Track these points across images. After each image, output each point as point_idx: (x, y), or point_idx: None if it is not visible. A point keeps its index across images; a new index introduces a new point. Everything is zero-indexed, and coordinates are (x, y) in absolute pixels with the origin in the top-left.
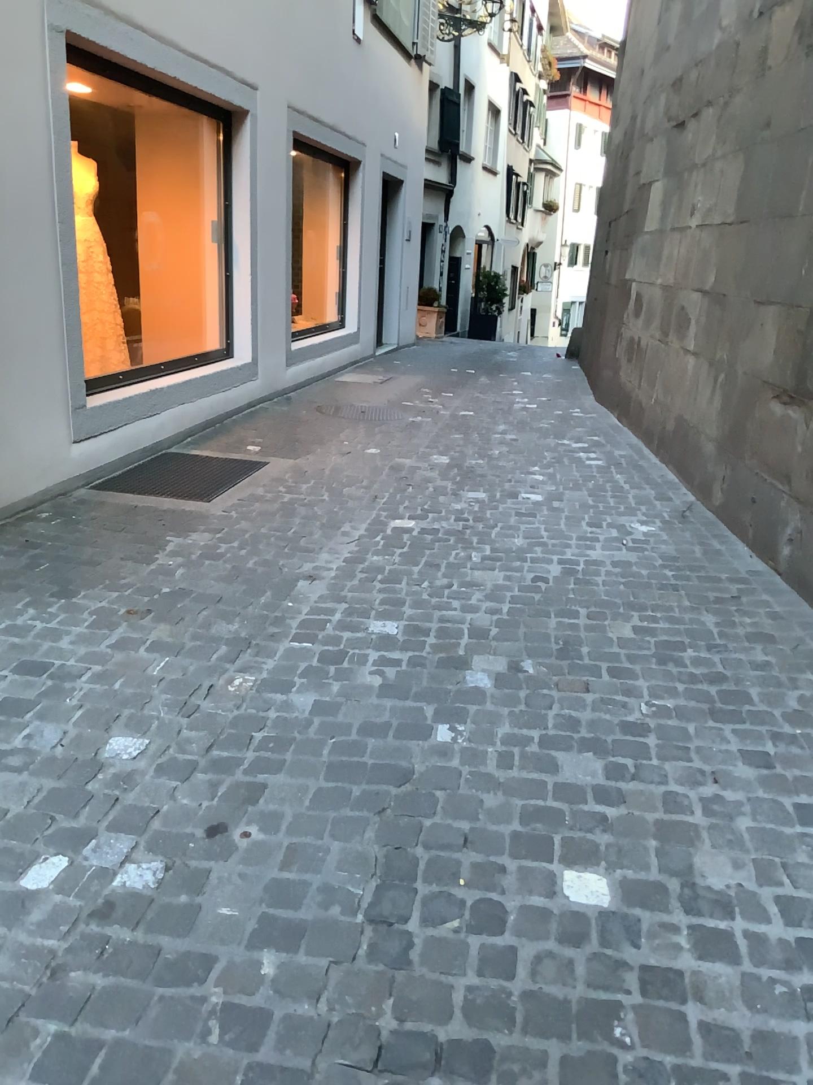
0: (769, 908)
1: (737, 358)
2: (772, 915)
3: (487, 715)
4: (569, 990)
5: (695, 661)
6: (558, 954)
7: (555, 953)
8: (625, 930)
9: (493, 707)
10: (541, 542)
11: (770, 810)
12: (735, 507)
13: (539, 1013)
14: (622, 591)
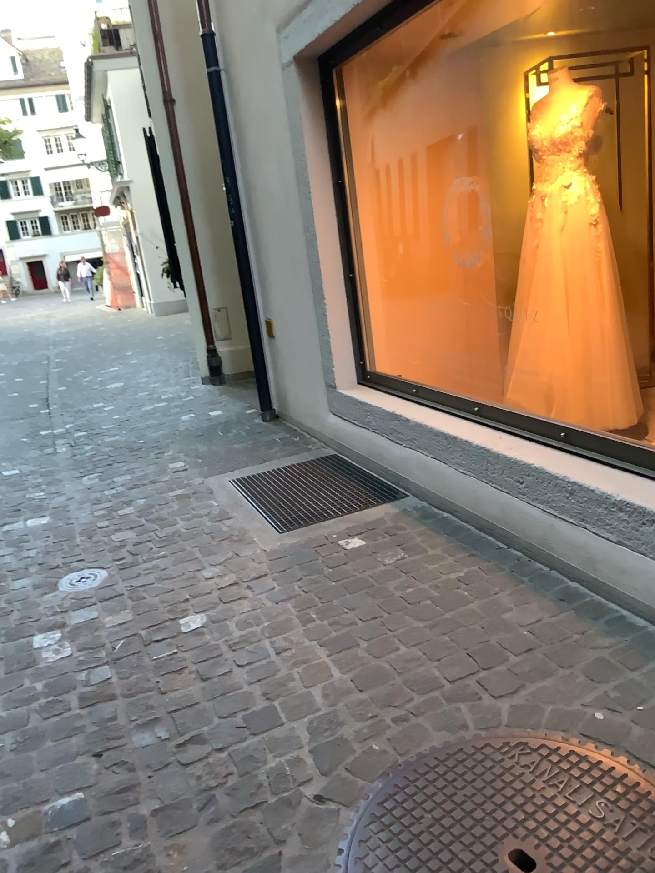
0: None
1: None
2: None
3: None
4: None
5: None
6: None
7: None
8: None
9: None
10: None
11: None
12: None
13: None
14: None
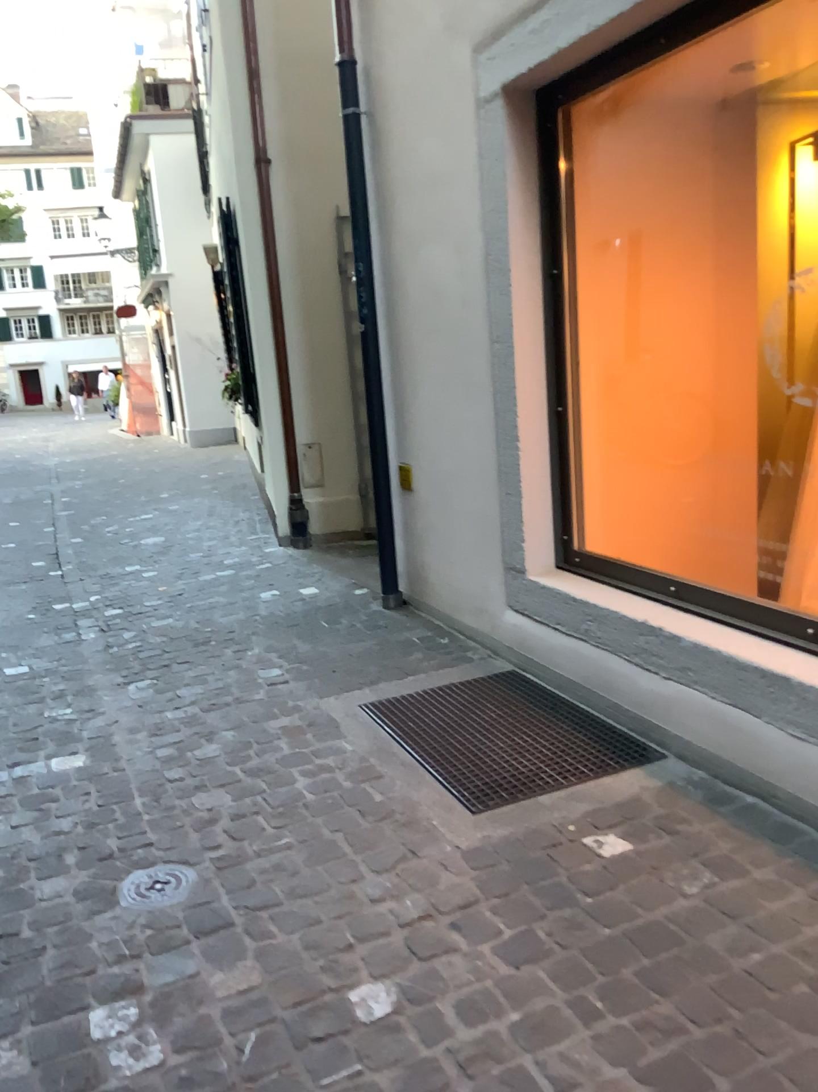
0: None
1: None
2: None
3: None
4: None
5: None
6: None
7: None
8: None
9: None
10: None
11: None
12: None
13: None
14: None
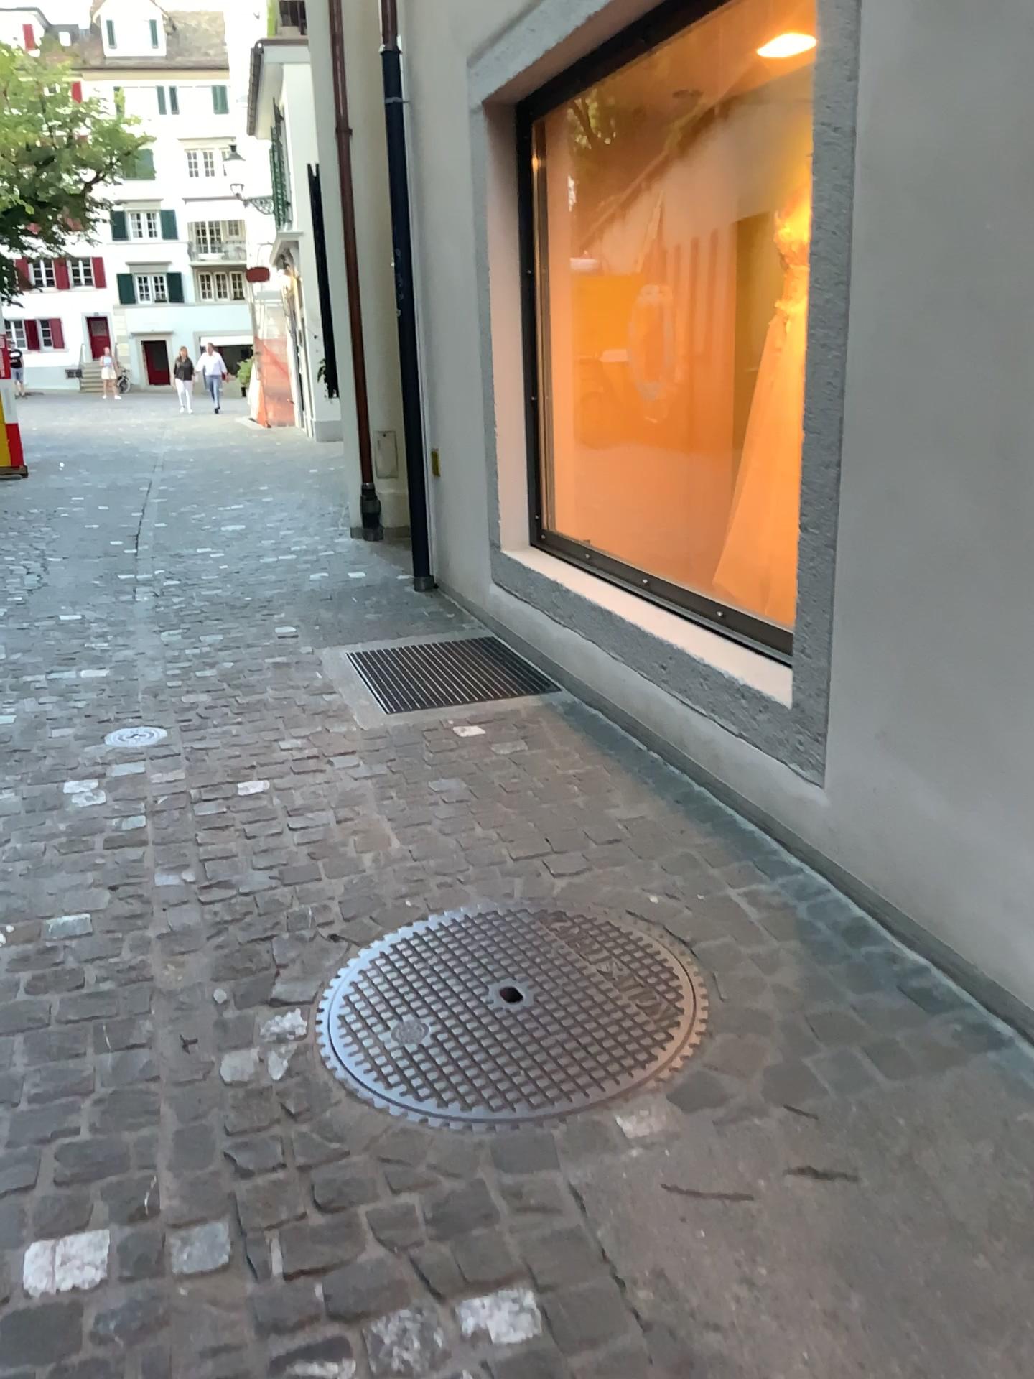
0: None
1: None
2: None
3: None
4: None
5: None
6: None
7: None
8: None
9: None
10: None
11: None
12: None
13: None
14: None
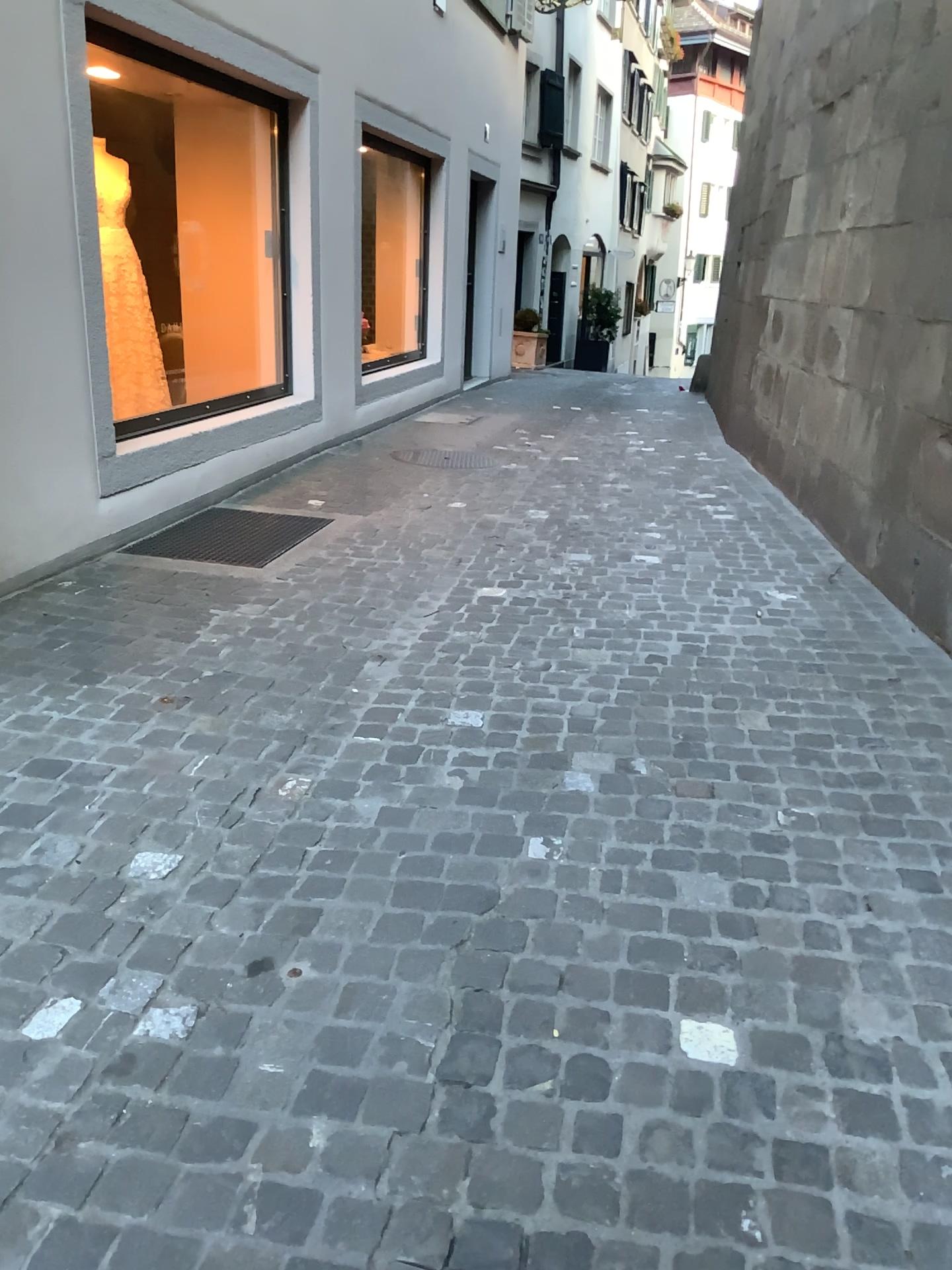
0: (934, 1069)
1: (896, 390)
2: (939, 1077)
3: (589, 825)
4: (686, 1171)
5: (844, 759)
6: (674, 1125)
7: (670, 1124)
8: (756, 1095)
9: (597, 816)
10: (658, 614)
11: (937, 945)
12: (894, 571)
13: (648, 1200)
14: (755, 674)
